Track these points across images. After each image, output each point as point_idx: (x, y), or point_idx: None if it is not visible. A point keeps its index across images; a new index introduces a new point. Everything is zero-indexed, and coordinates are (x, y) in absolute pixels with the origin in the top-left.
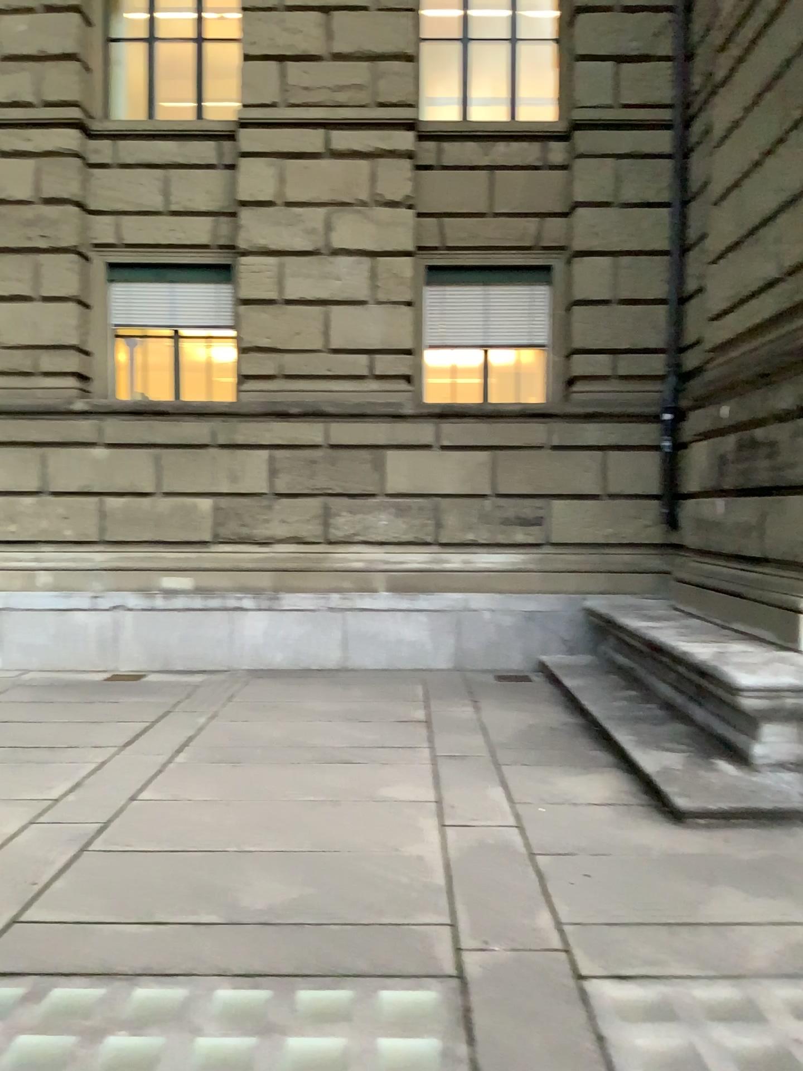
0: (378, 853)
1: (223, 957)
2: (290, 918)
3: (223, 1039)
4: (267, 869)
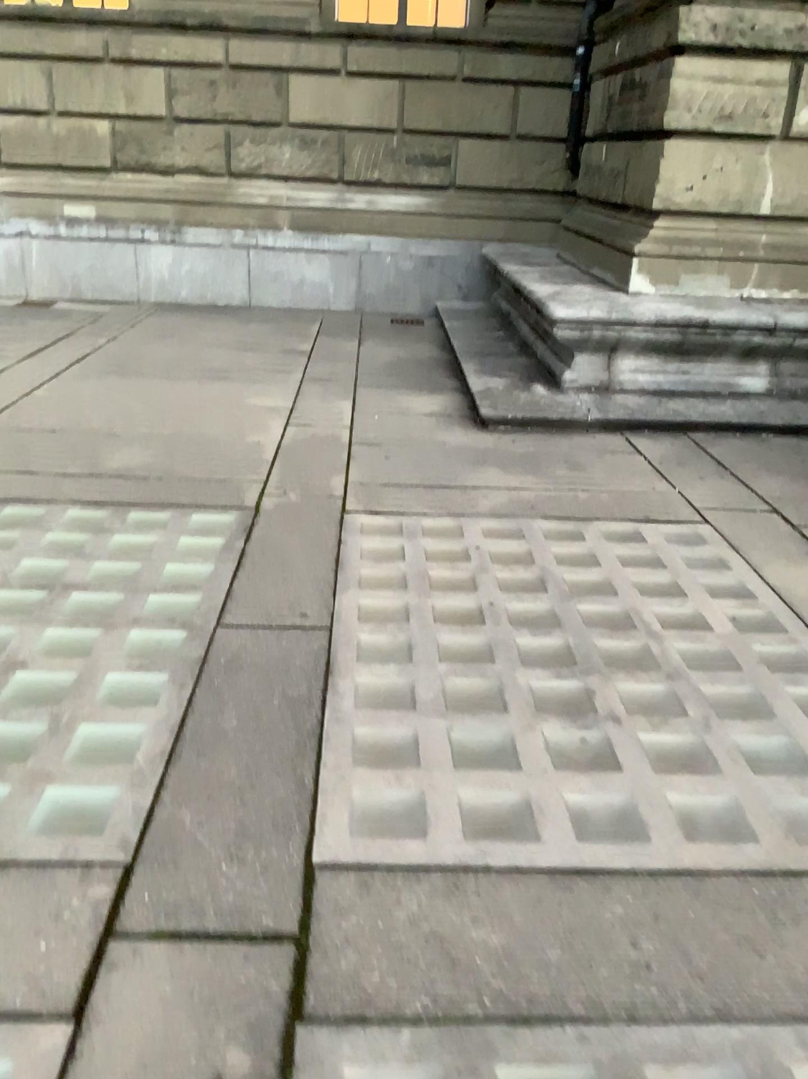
0: (222, 437)
1: (75, 493)
2: (135, 473)
3: (61, 535)
4: (127, 443)
